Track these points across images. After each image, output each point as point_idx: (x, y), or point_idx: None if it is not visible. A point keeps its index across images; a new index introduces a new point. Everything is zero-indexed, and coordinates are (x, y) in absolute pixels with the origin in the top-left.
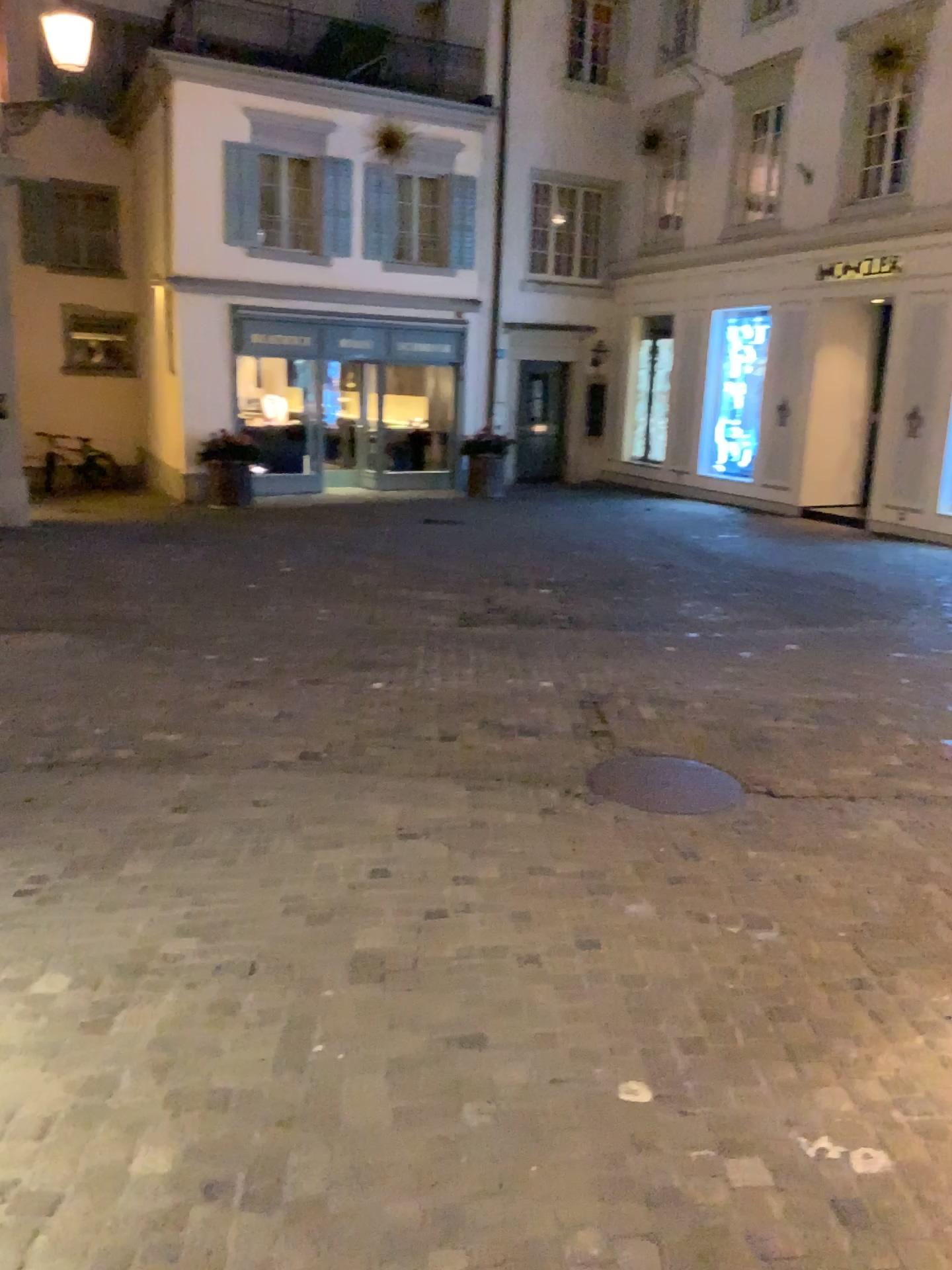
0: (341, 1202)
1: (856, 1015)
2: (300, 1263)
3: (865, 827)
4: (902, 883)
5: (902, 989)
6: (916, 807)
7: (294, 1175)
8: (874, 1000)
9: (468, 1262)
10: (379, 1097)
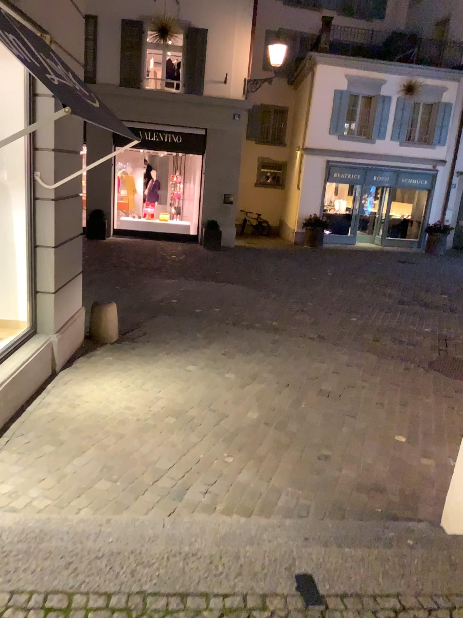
0: (301, 434)
1: None
2: (287, 440)
3: None
4: None
5: None
6: None
7: (290, 426)
8: None
9: (332, 452)
10: (318, 418)
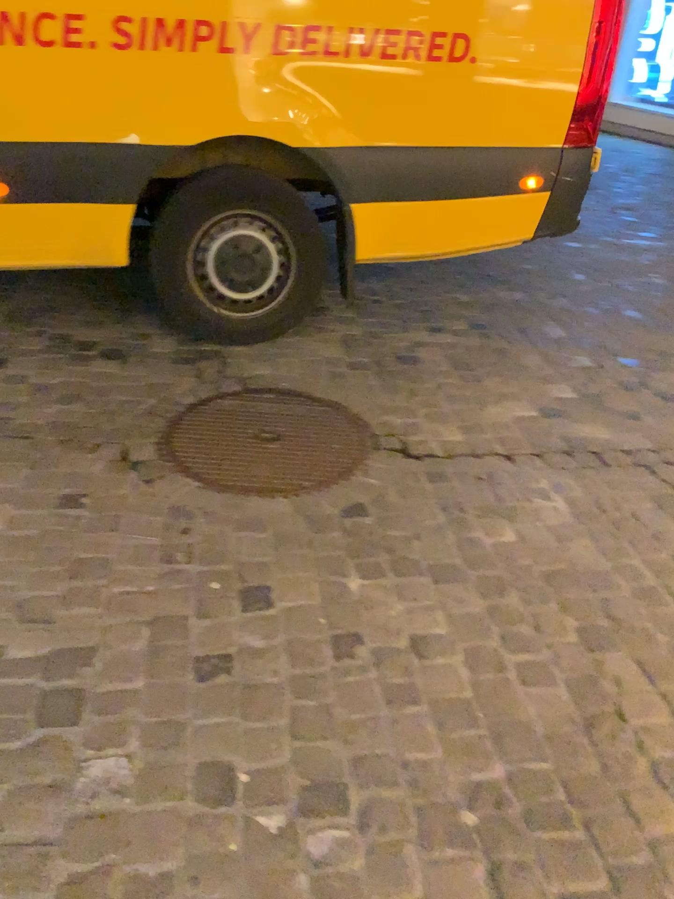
0: None
1: None
2: None
3: (524, 517)
4: (574, 653)
5: None
6: (593, 476)
7: None
8: None
9: None
10: None
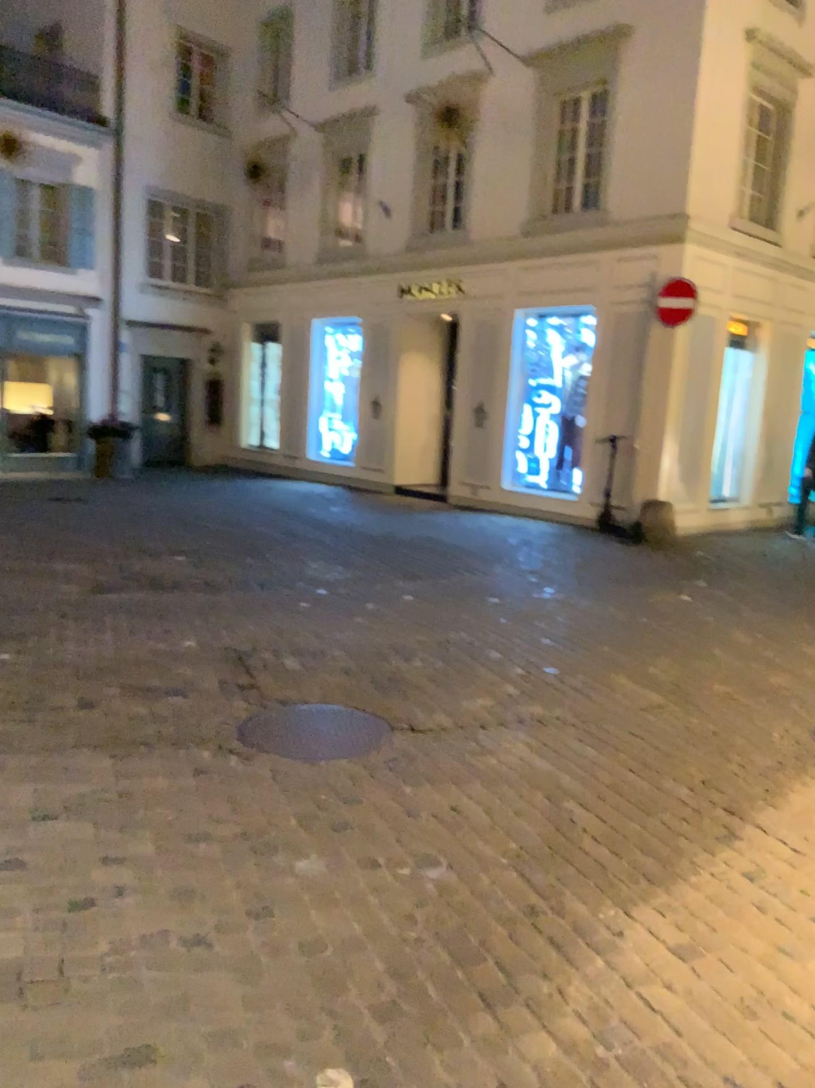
0: None
1: (536, 945)
2: None
3: (501, 755)
4: (545, 804)
5: (571, 910)
6: (540, 732)
7: None
8: (549, 926)
9: None
10: None
